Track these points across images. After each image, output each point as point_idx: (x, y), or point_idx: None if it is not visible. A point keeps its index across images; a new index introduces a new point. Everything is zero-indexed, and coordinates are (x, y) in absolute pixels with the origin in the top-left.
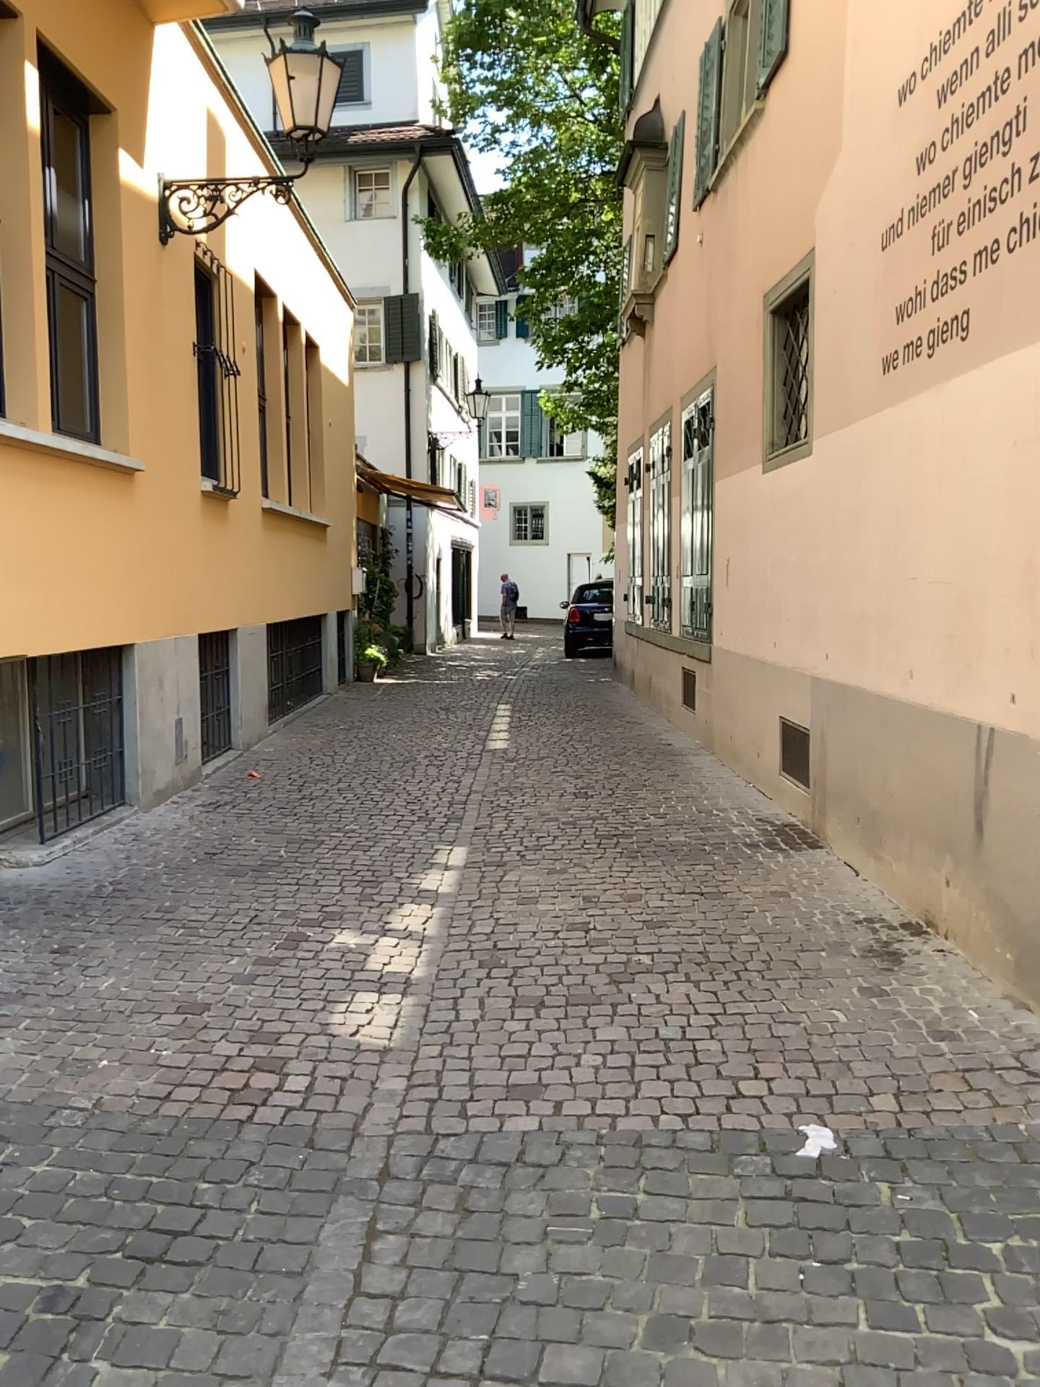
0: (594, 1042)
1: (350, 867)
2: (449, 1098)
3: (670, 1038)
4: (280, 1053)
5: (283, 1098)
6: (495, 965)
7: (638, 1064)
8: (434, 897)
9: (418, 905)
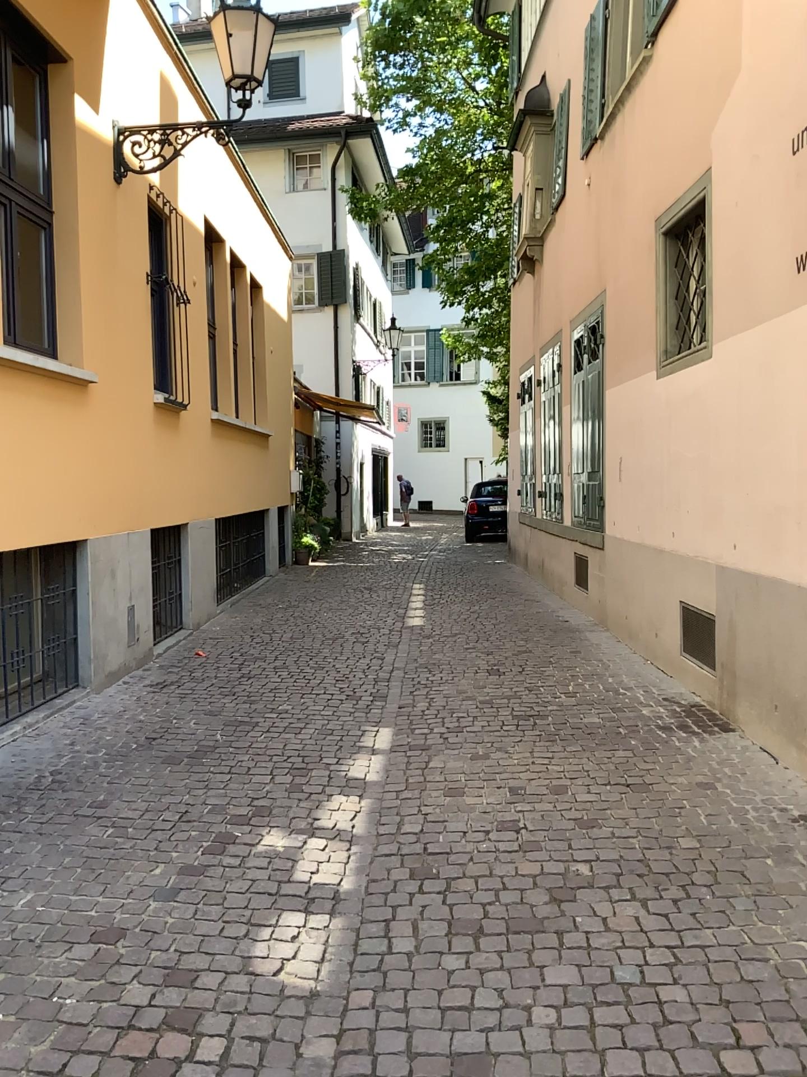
0: (545, 988)
1: (281, 752)
2: (385, 1076)
3: (629, 983)
4: (195, 1003)
5: (193, 1076)
6: (428, 875)
7: (599, 1024)
8: (363, 786)
9: (347, 798)
